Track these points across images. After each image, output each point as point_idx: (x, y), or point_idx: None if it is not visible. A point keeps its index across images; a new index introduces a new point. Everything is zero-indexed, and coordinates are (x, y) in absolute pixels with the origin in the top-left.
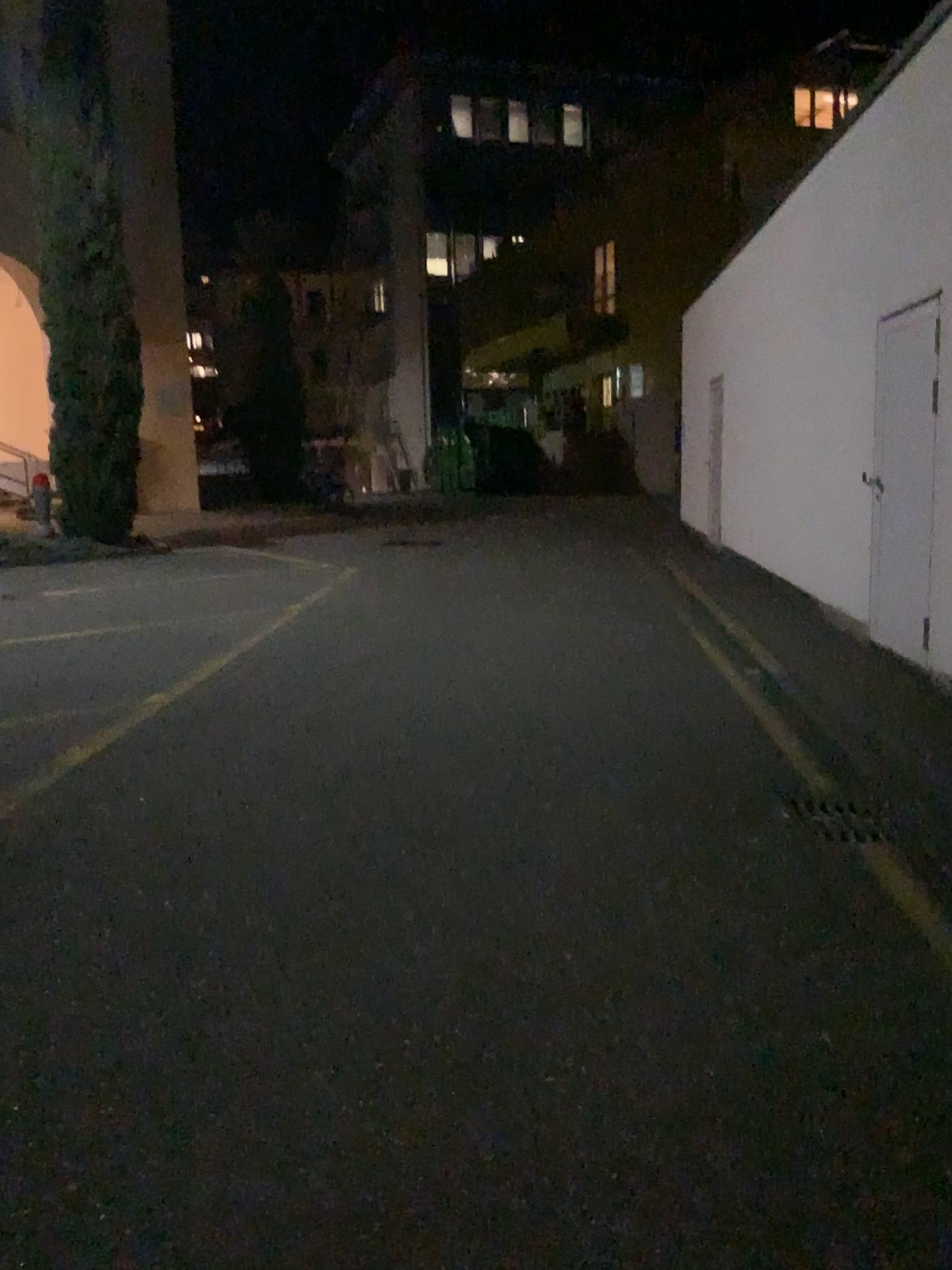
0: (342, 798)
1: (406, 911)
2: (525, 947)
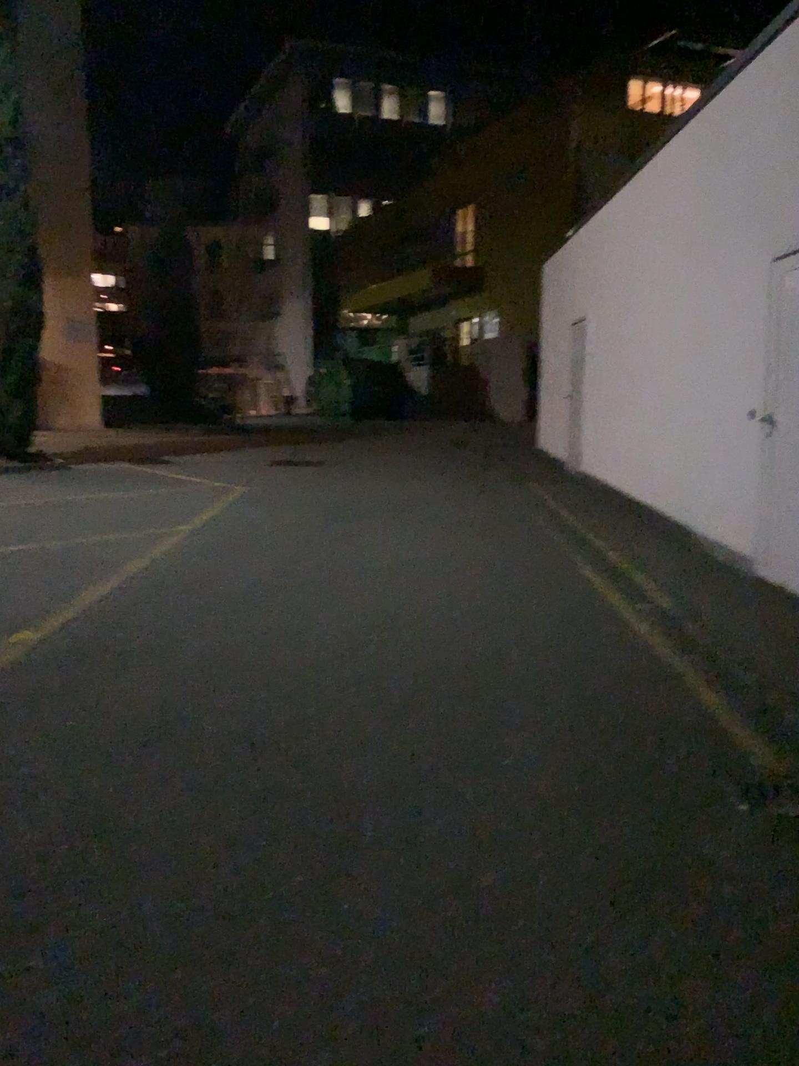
0: (223, 784)
1: (302, 985)
2: (467, 1059)
